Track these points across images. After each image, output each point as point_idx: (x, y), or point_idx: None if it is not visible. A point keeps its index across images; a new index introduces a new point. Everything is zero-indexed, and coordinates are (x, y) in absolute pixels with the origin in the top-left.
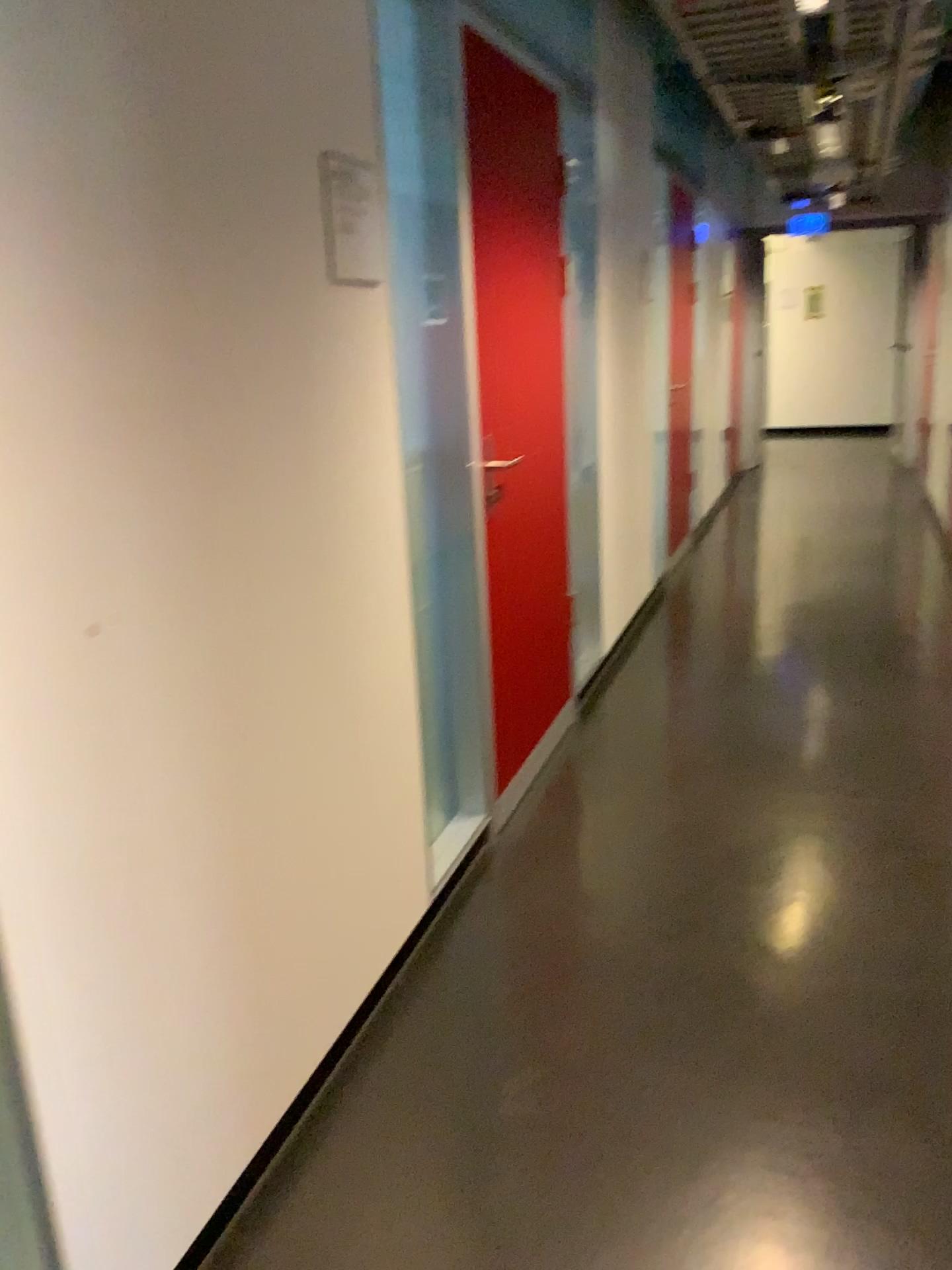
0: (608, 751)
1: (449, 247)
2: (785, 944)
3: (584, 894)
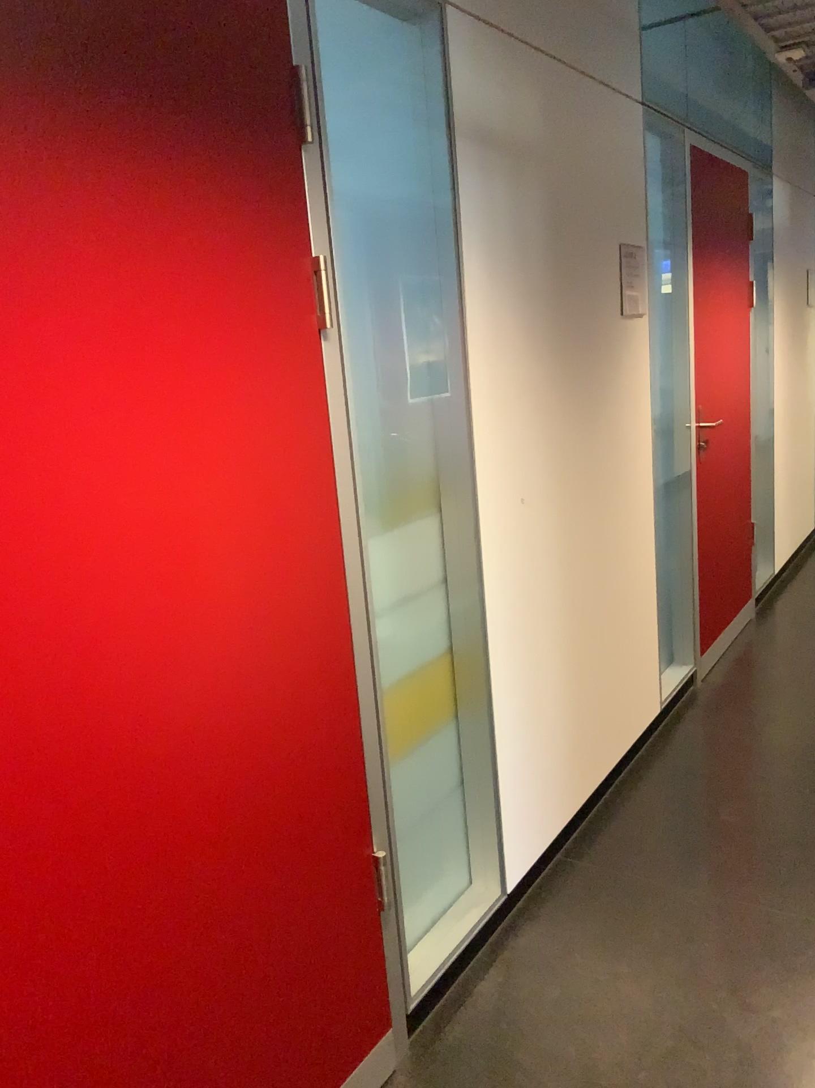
0: (779, 636)
1: (680, 288)
2: None
3: (766, 715)
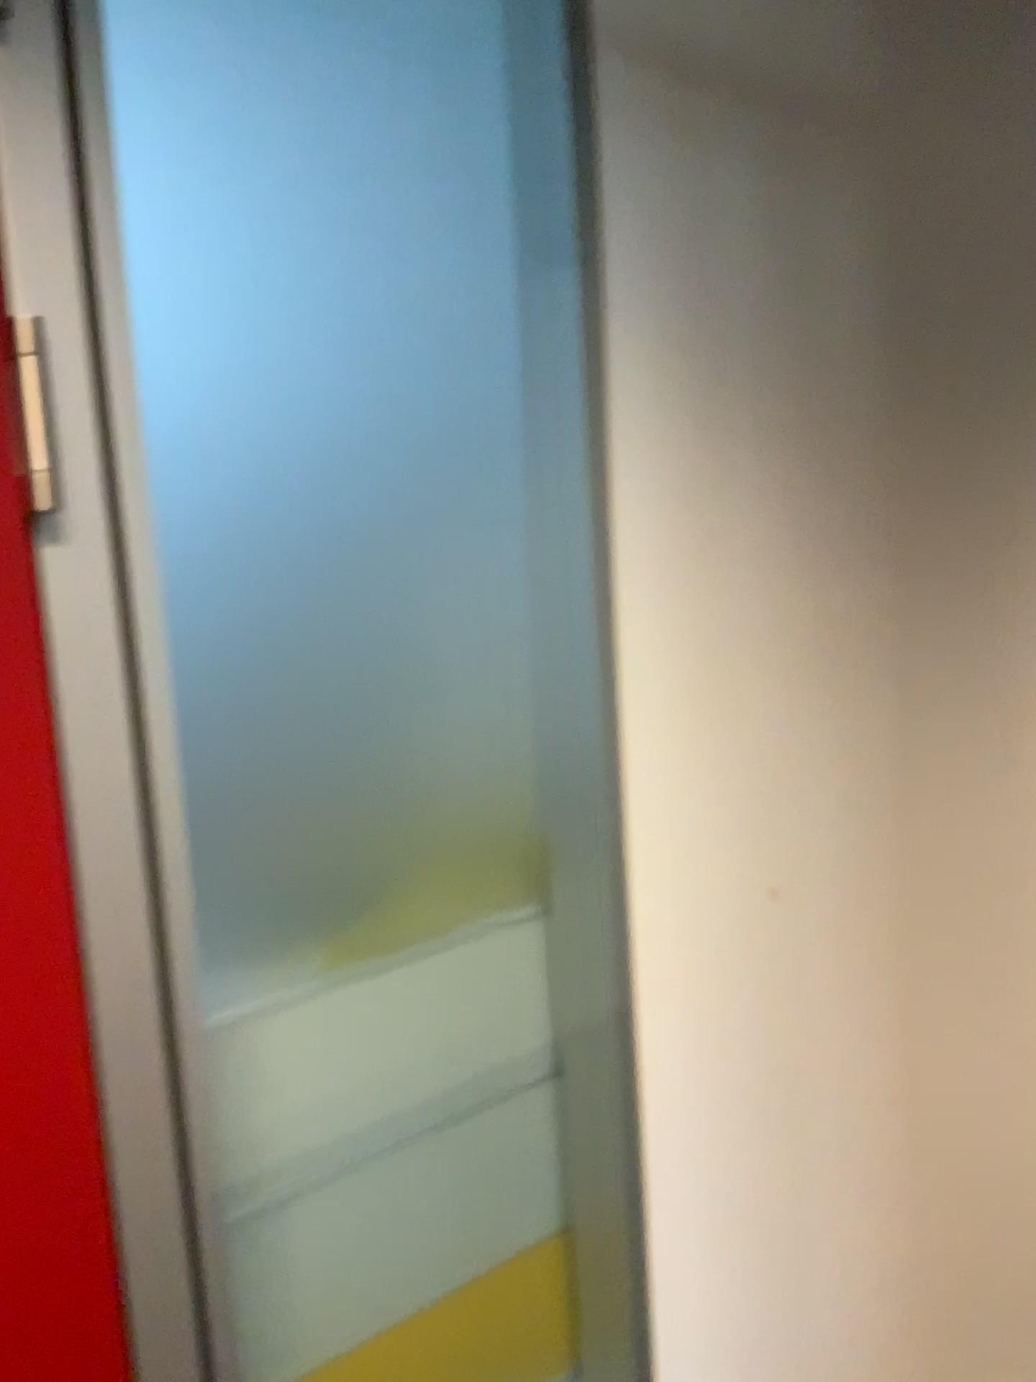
0: None
1: None
2: None
3: None
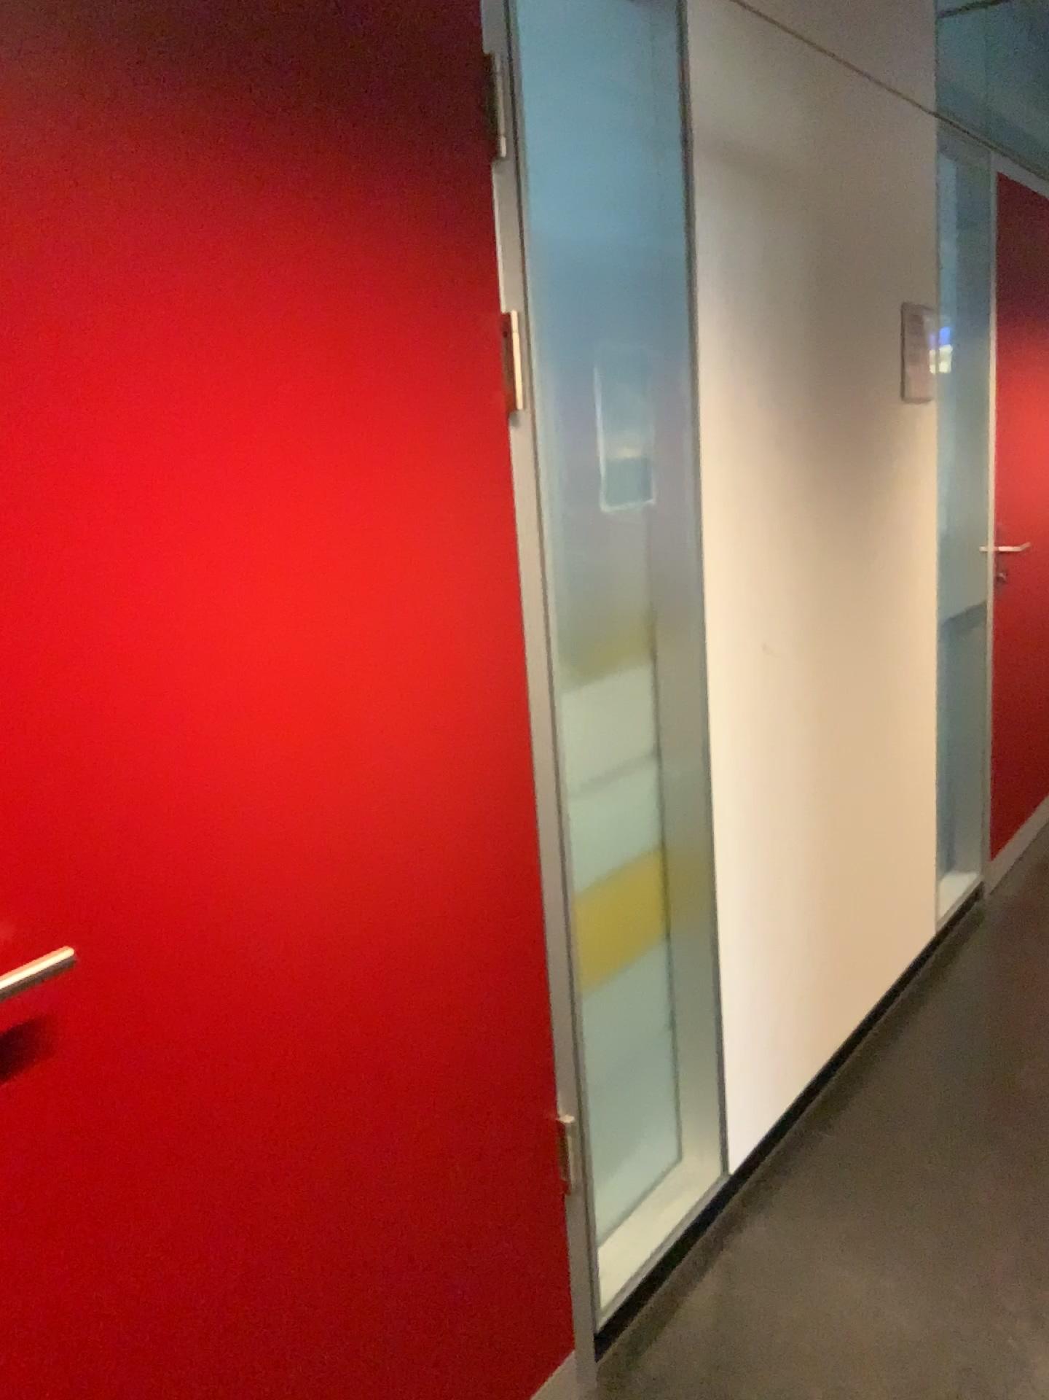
0: None
1: (979, 364)
2: None
3: None
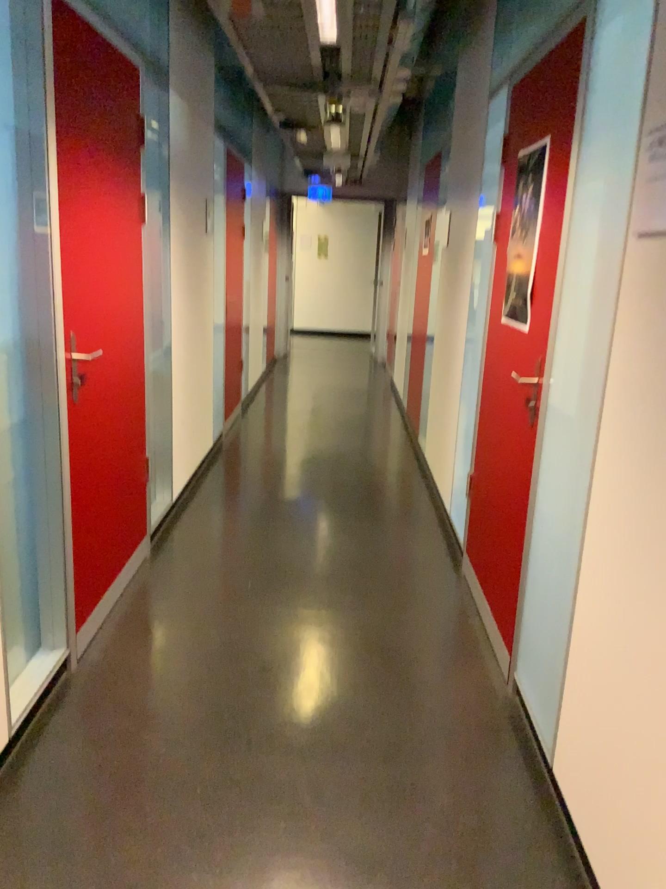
0: (171, 580)
1: (37, 177)
2: (302, 742)
3: (146, 711)
